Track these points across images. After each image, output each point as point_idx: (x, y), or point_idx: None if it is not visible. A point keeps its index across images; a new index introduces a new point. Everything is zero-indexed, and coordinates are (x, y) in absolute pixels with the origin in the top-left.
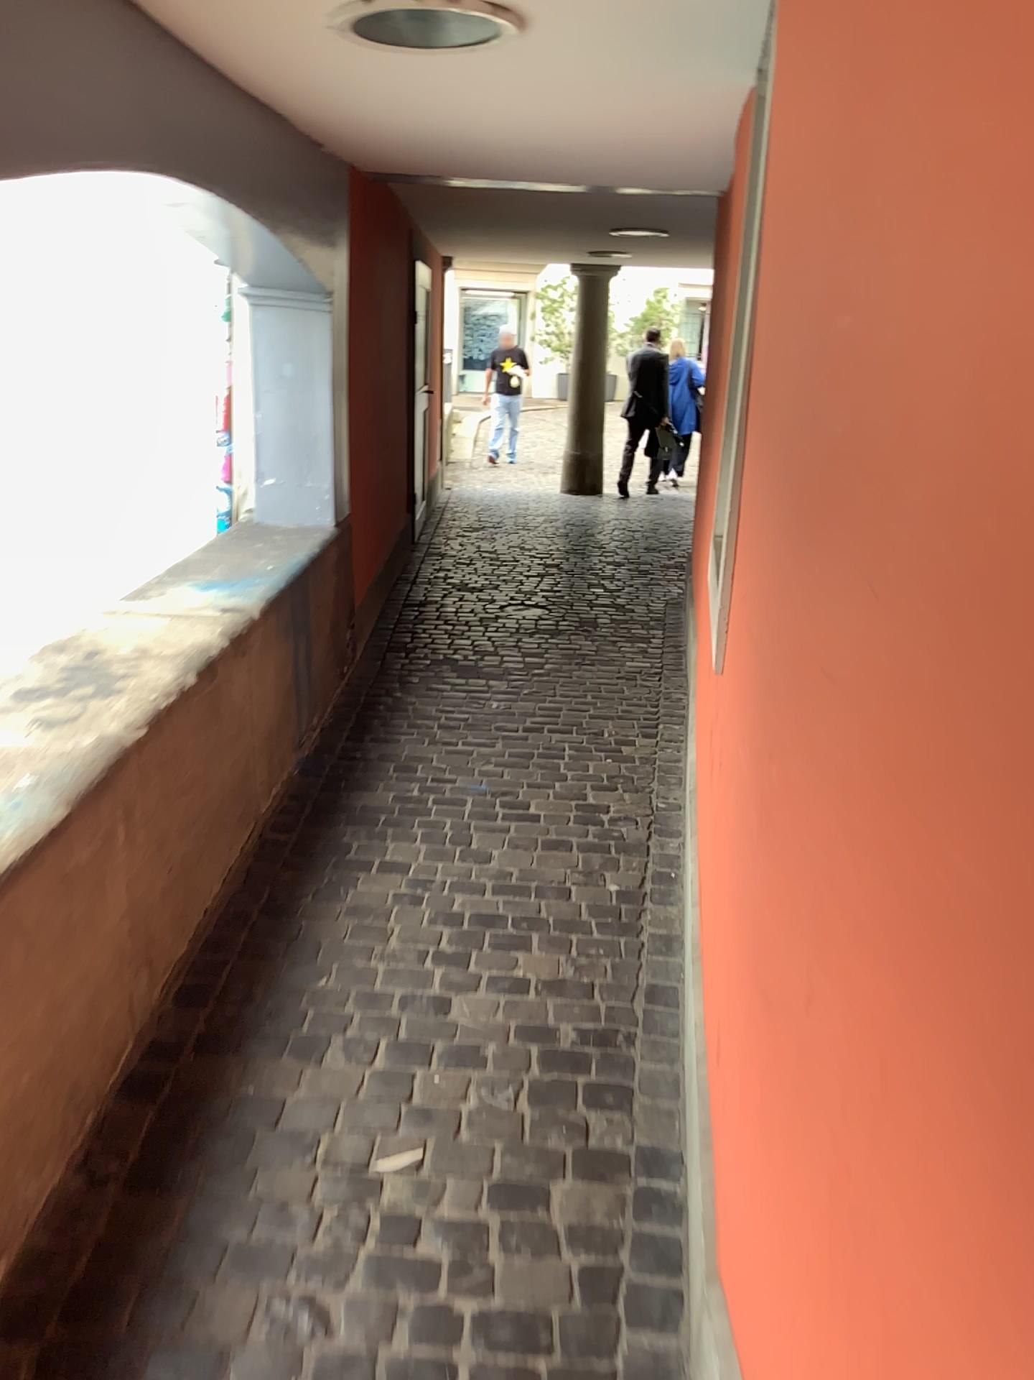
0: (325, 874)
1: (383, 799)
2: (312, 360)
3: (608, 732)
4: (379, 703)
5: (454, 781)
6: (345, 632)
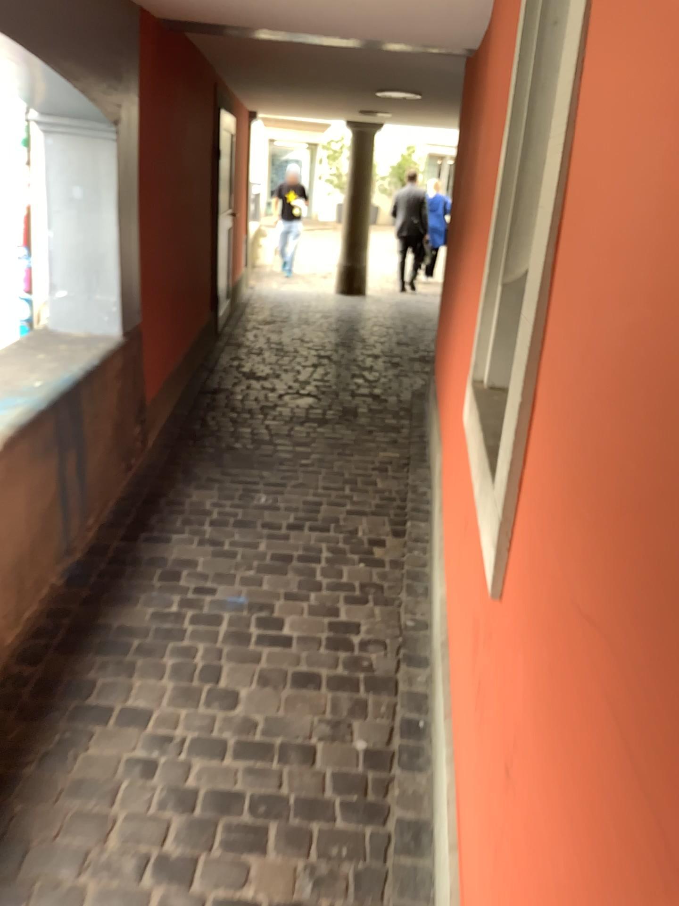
0: (59, 727)
1: (142, 614)
2: (99, 185)
3: (361, 531)
4: (160, 495)
5: (214, 592)
6: (133, 430)
